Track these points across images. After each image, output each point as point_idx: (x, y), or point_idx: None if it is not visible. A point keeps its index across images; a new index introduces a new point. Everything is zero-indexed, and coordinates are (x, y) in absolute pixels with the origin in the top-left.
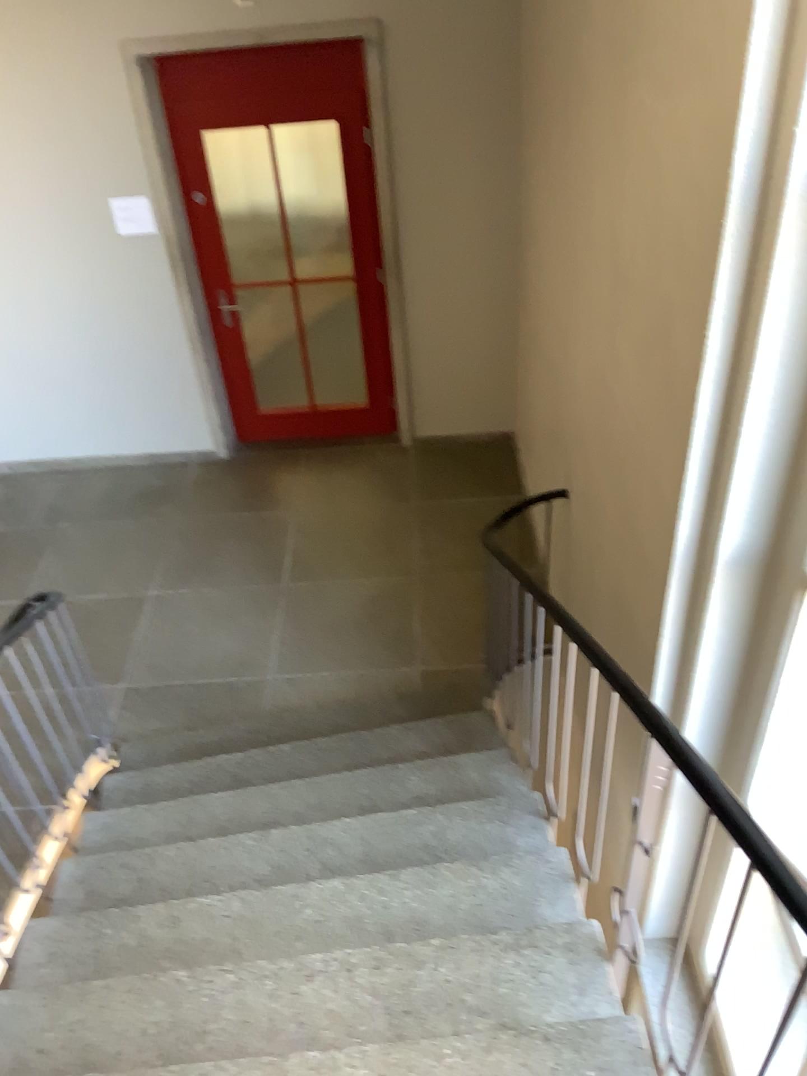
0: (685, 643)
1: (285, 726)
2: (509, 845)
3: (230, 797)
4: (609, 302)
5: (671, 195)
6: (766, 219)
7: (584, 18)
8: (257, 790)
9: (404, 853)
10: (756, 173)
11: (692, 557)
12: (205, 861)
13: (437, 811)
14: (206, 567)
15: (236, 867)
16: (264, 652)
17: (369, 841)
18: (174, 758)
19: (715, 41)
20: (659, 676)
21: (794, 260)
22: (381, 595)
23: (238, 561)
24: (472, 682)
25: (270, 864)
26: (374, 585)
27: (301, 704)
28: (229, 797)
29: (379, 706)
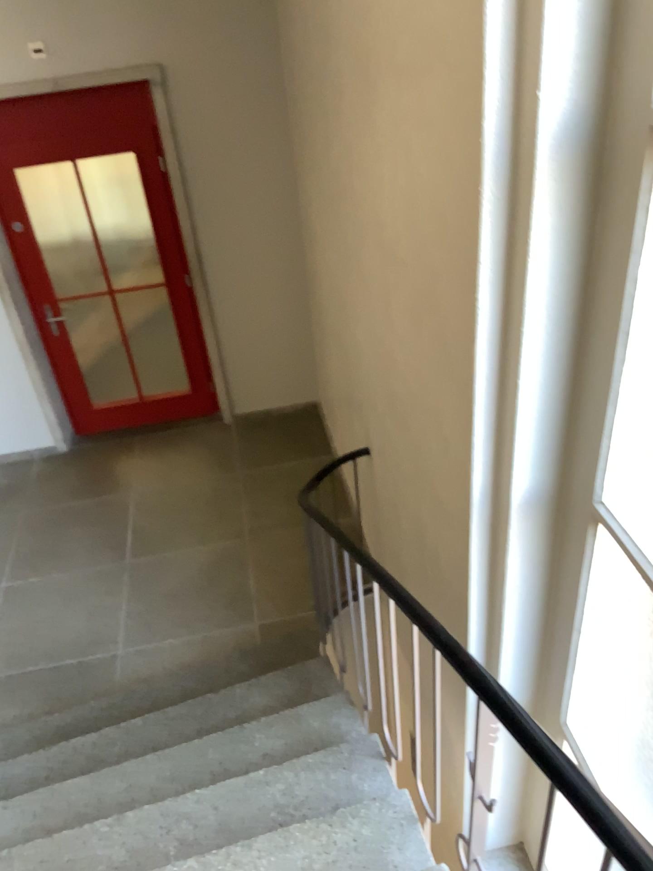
0: (490, 584)
1: (138, 696)
2: (354, 793)
3: (87, 780)
4: (382, 281)
5: (425, 178)
6: (515, 188)
7: (331, 41)
8: (113, 767)
9: (257, 816)
10: (501, 146)
11: (486, 505)
12: (61, 856)
13: (285, 765)
14: (55, 553)
15: (93, 858)
16: (114, 627)
17: (221, 808)
18: (31, 746)
19: (447, 30)
20: (470, 616)
21: (544, 224)
22: (216, 558)
23: (85, 543)
24: (306, 628)
25: (127, 850)
26: (210, 550)
27: (152, 672)
28: (85, 780)
29: (224, 663)
